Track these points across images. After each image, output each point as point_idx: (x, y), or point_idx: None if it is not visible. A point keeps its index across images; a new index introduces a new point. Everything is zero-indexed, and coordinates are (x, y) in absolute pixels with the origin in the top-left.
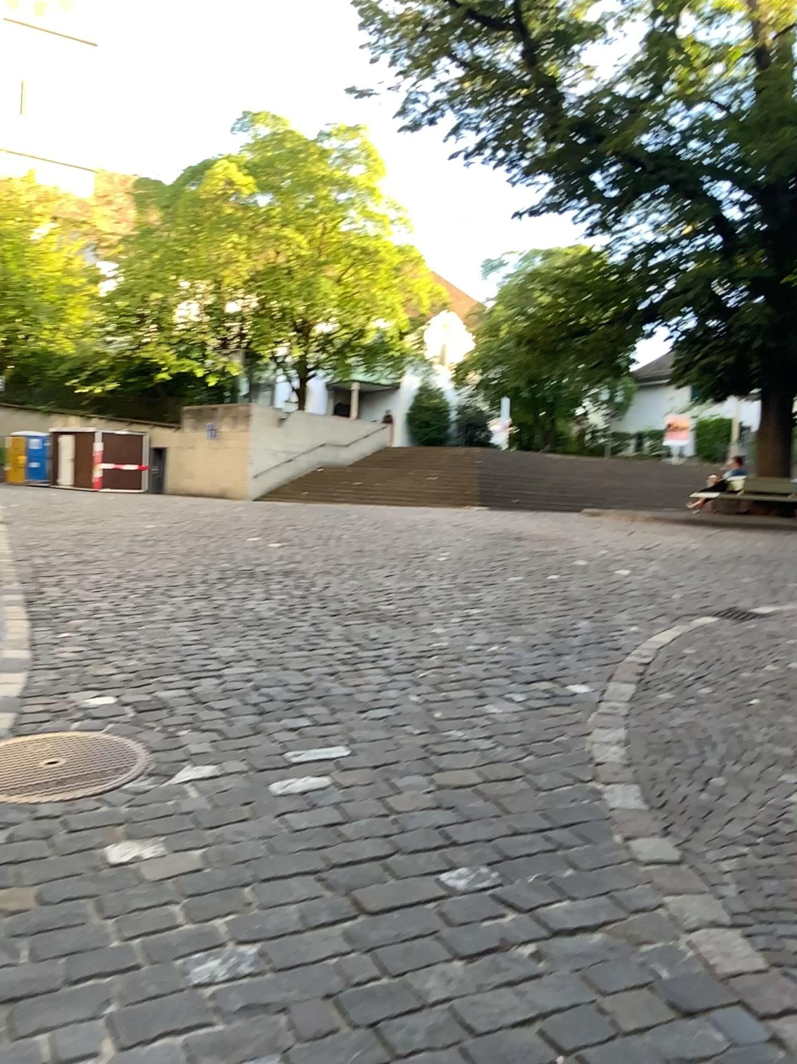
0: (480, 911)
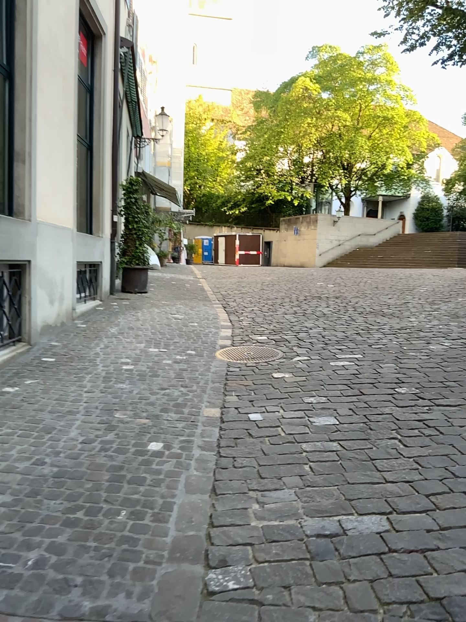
0: (408, 396)
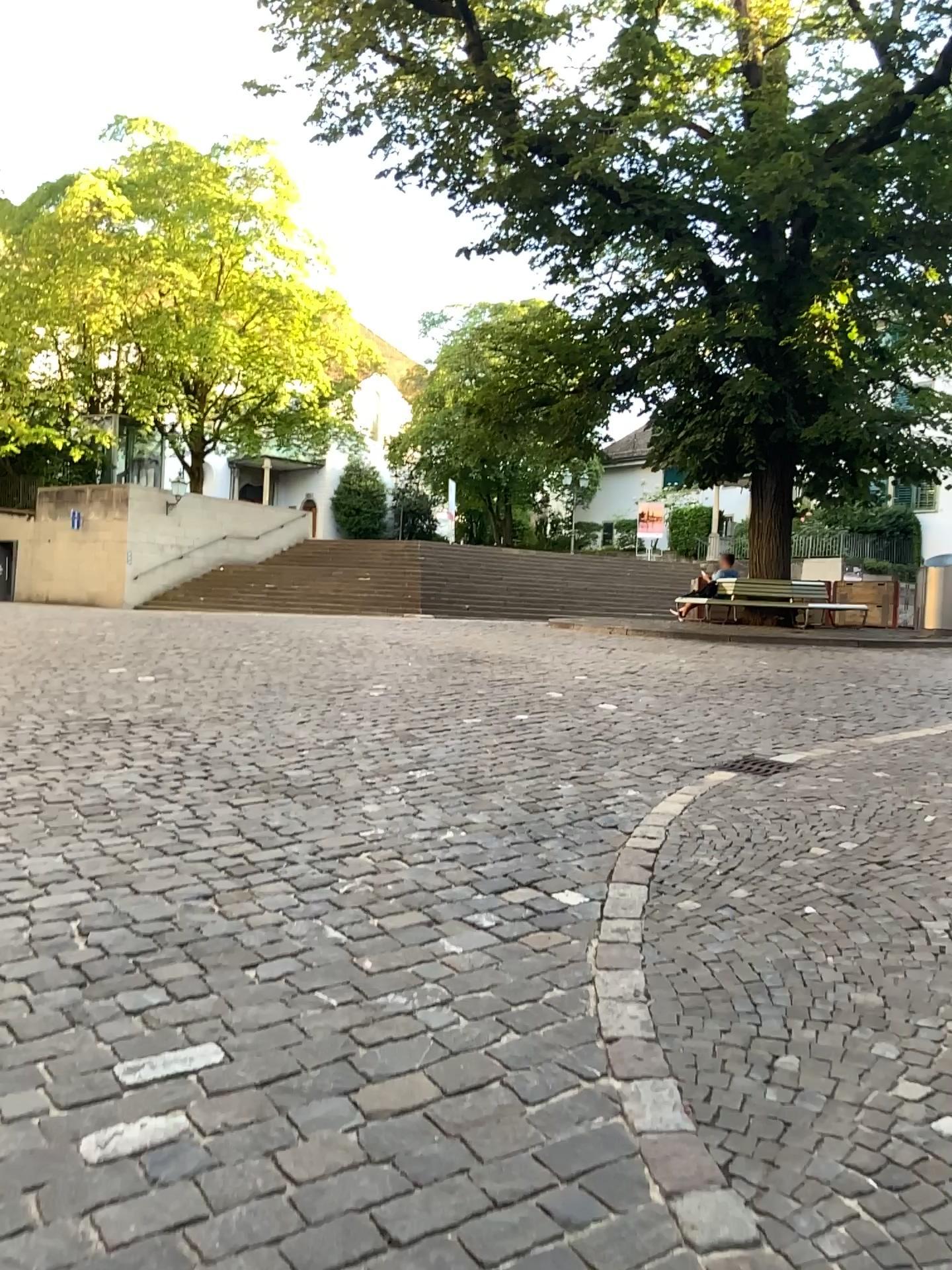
0: None
